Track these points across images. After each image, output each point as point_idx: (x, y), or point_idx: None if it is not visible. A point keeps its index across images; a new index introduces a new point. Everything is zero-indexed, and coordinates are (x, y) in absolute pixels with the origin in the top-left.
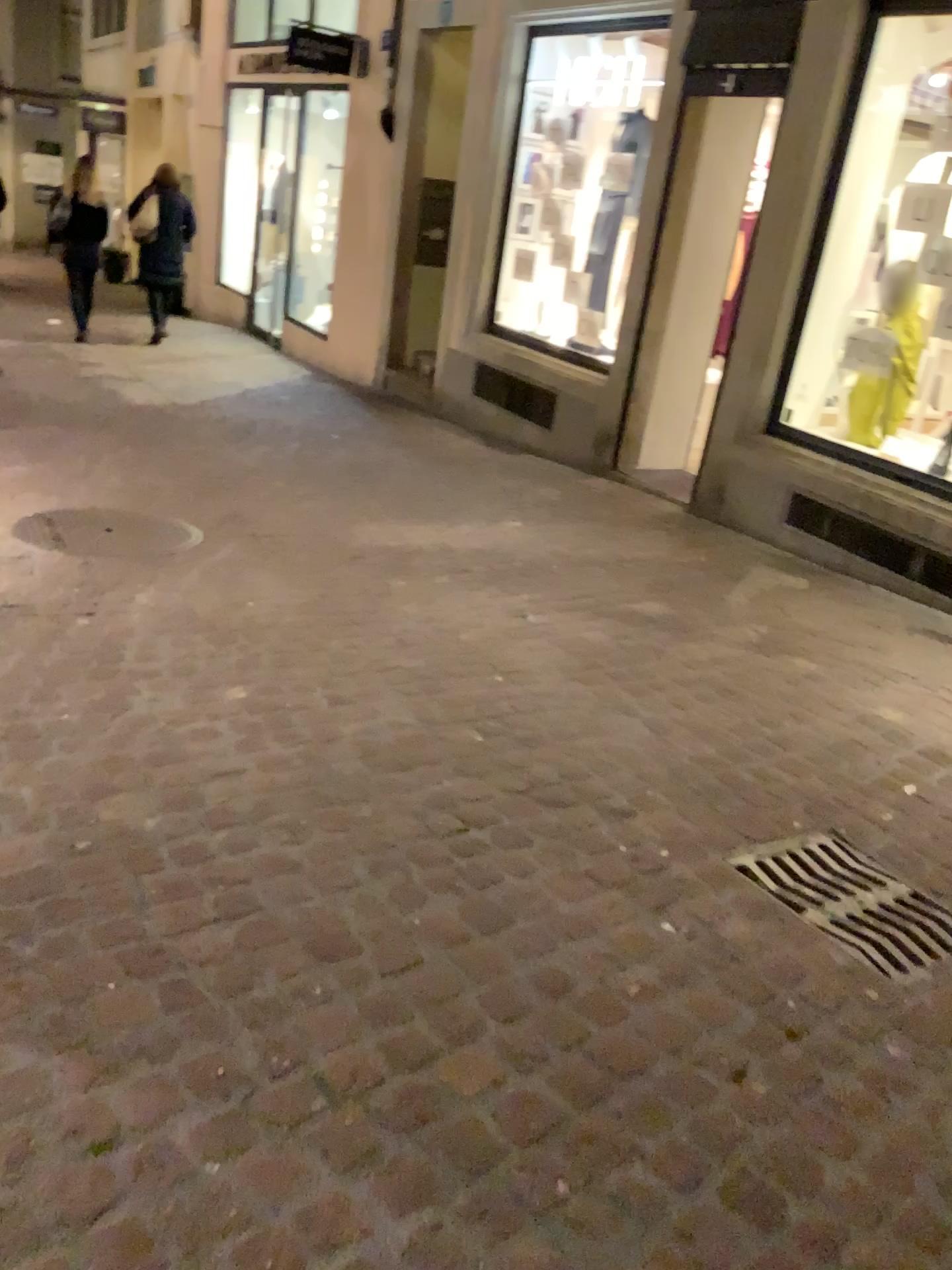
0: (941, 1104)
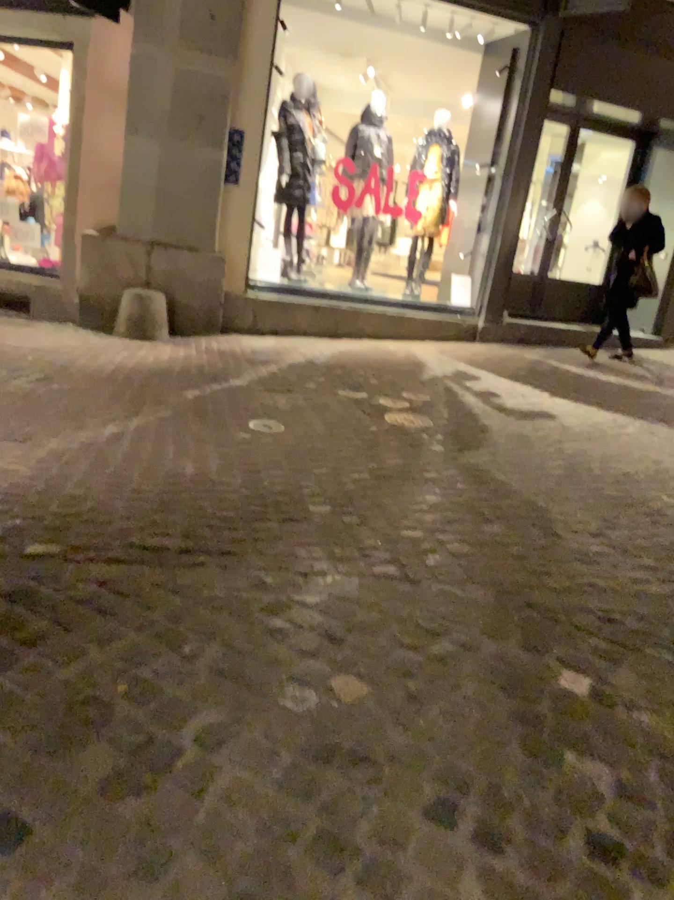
0: (74, 399)
